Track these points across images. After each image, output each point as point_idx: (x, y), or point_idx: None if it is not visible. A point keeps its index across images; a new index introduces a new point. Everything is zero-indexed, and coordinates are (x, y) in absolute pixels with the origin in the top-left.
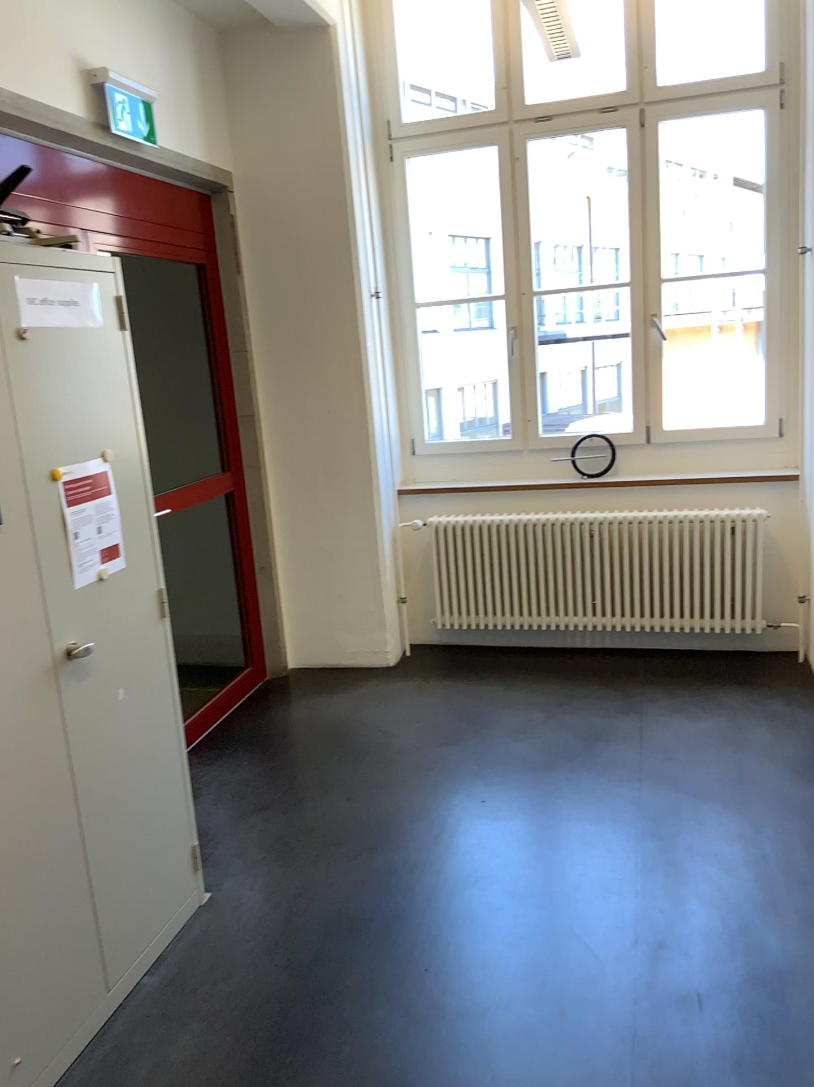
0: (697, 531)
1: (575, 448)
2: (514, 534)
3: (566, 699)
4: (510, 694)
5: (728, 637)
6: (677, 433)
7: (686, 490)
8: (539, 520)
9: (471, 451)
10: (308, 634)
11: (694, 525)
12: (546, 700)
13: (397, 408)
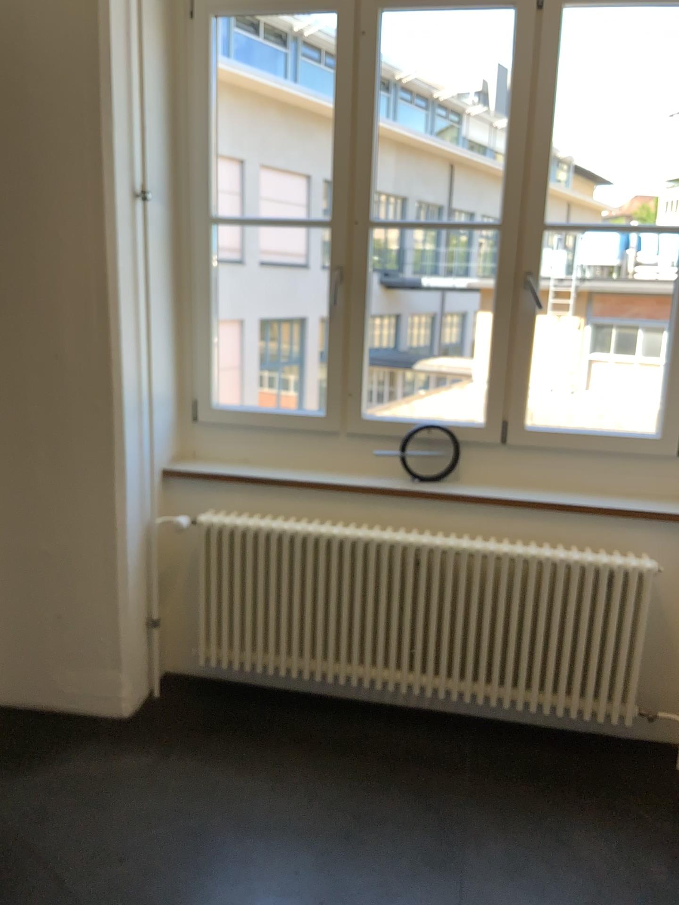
0: (559, 576)
1: (406, 439)
2: (312, 551)
3: (354, 820)
4: (277, 799)
5: (586, 721)
6: (542, 433)
7: (547, 514)
8: (348, 535)
9: (270, 426)
10: (15, 661)
11: (556, 569)
12: (325, 824)
13: (174, 359)
